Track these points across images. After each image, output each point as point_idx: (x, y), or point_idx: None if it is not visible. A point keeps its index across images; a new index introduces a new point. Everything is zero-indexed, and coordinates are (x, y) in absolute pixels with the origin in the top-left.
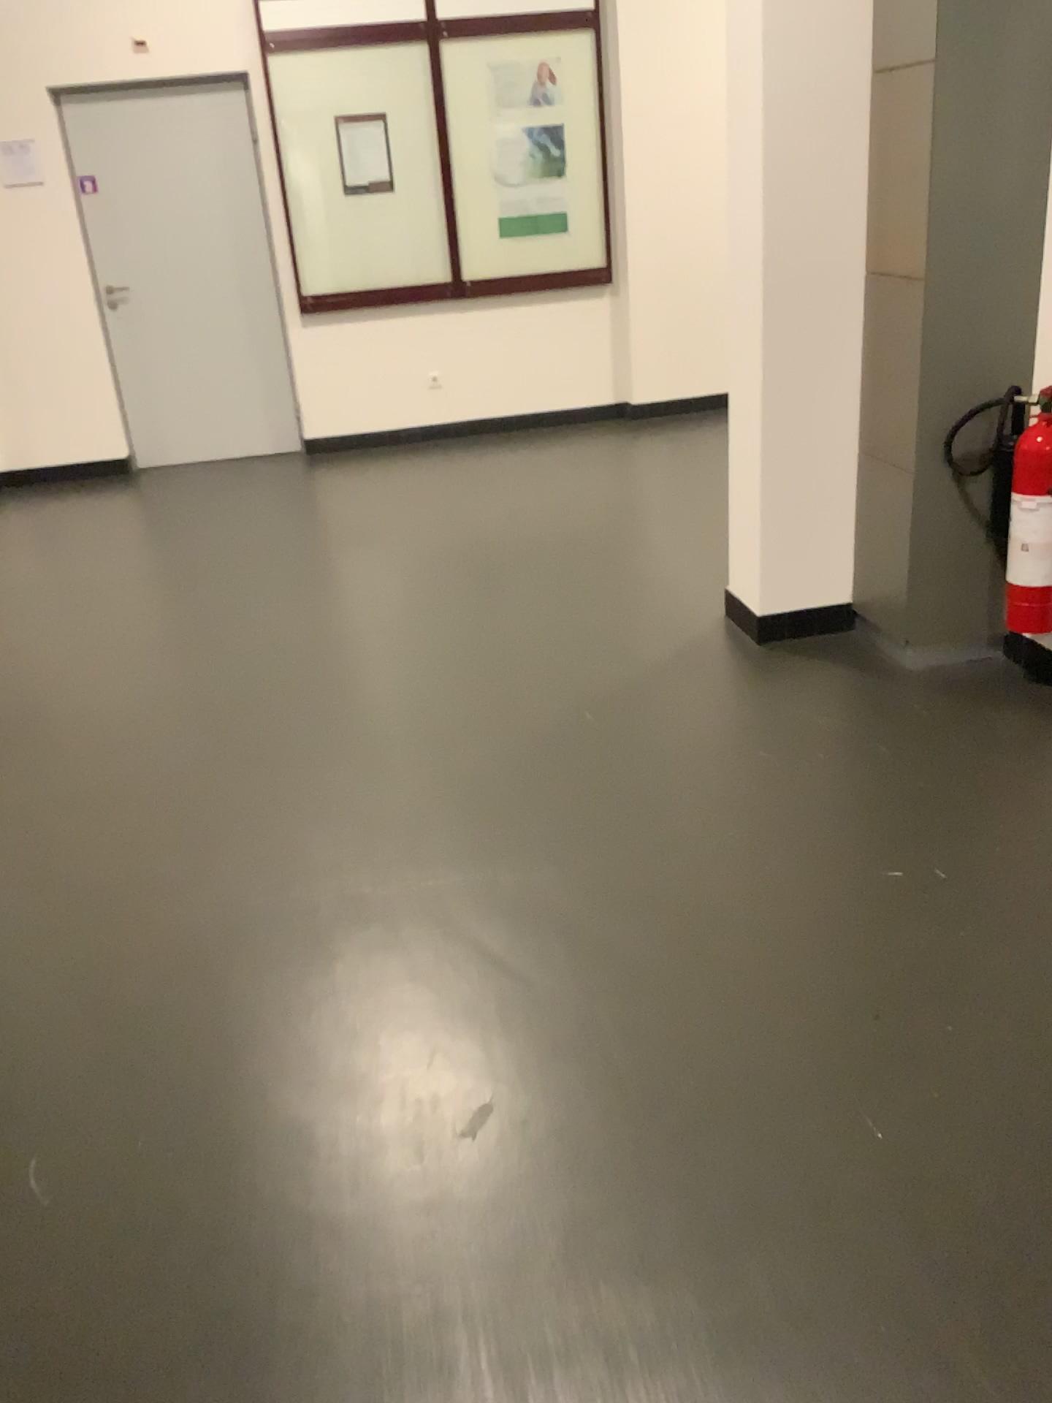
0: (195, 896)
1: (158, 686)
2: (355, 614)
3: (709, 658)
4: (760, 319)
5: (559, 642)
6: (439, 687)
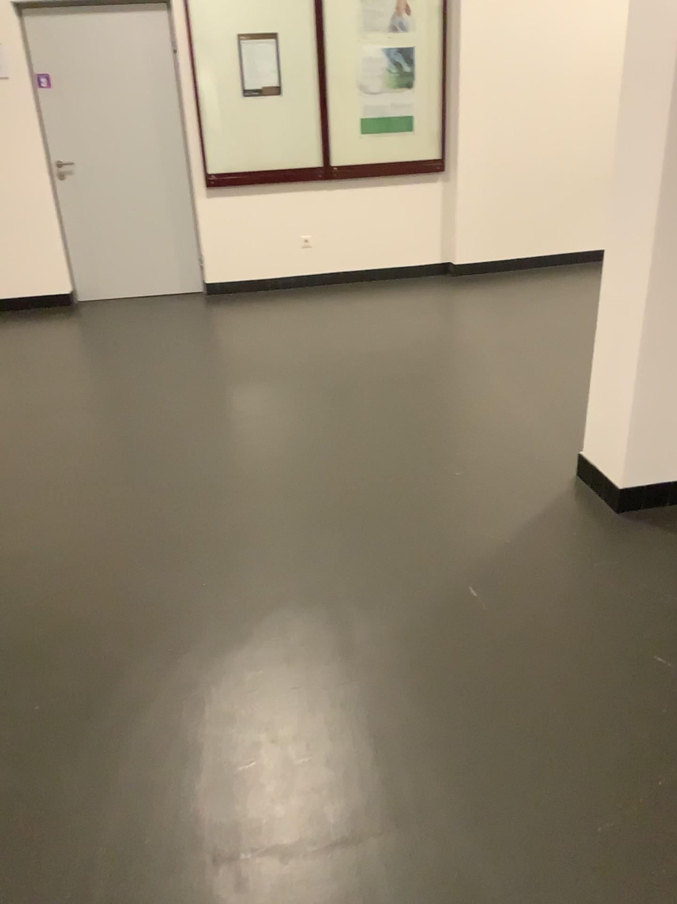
0: (88, 847)
1: (75, 529)
2: (250, 459)
3: (578, 530)
4: (652, 221)
5: (436, 501)
6: (331, 551)
